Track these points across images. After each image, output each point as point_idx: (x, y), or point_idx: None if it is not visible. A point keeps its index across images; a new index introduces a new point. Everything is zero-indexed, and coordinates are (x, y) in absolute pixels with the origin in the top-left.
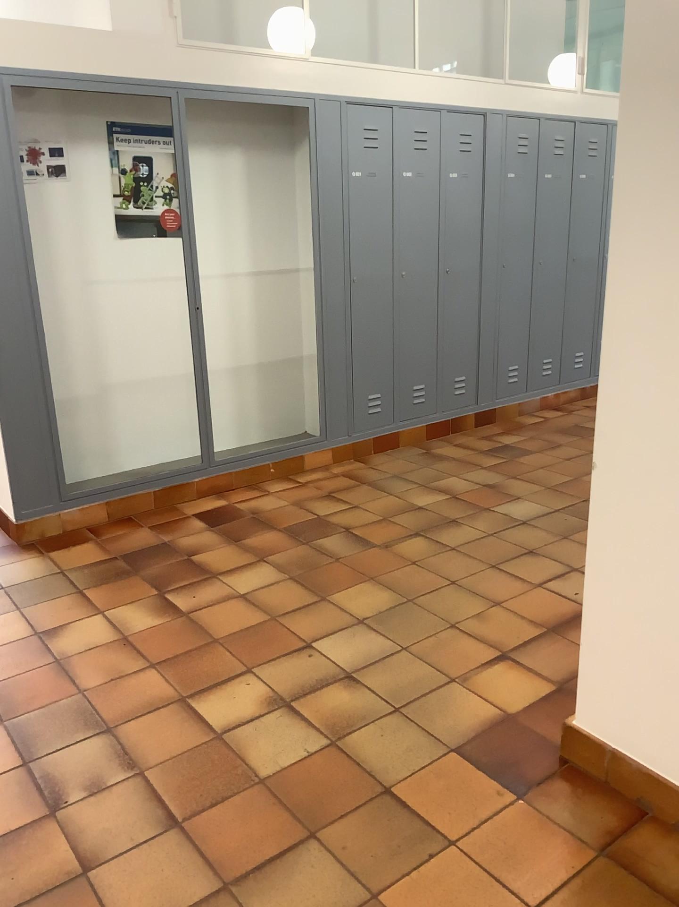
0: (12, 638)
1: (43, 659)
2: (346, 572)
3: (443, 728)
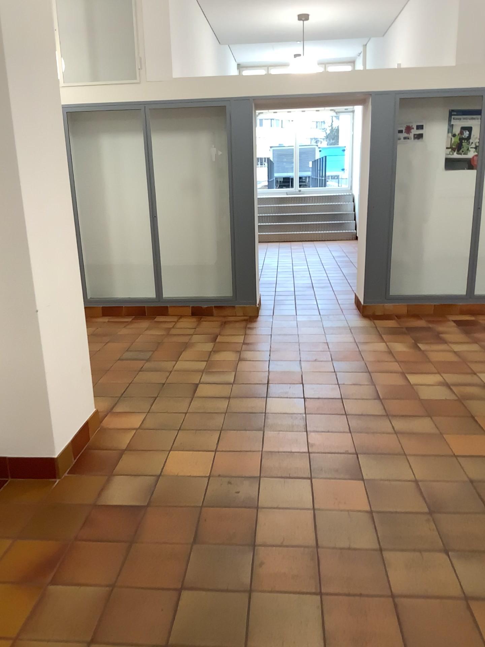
0: (346, 341)
1: (355, 349)
2: None
3: None
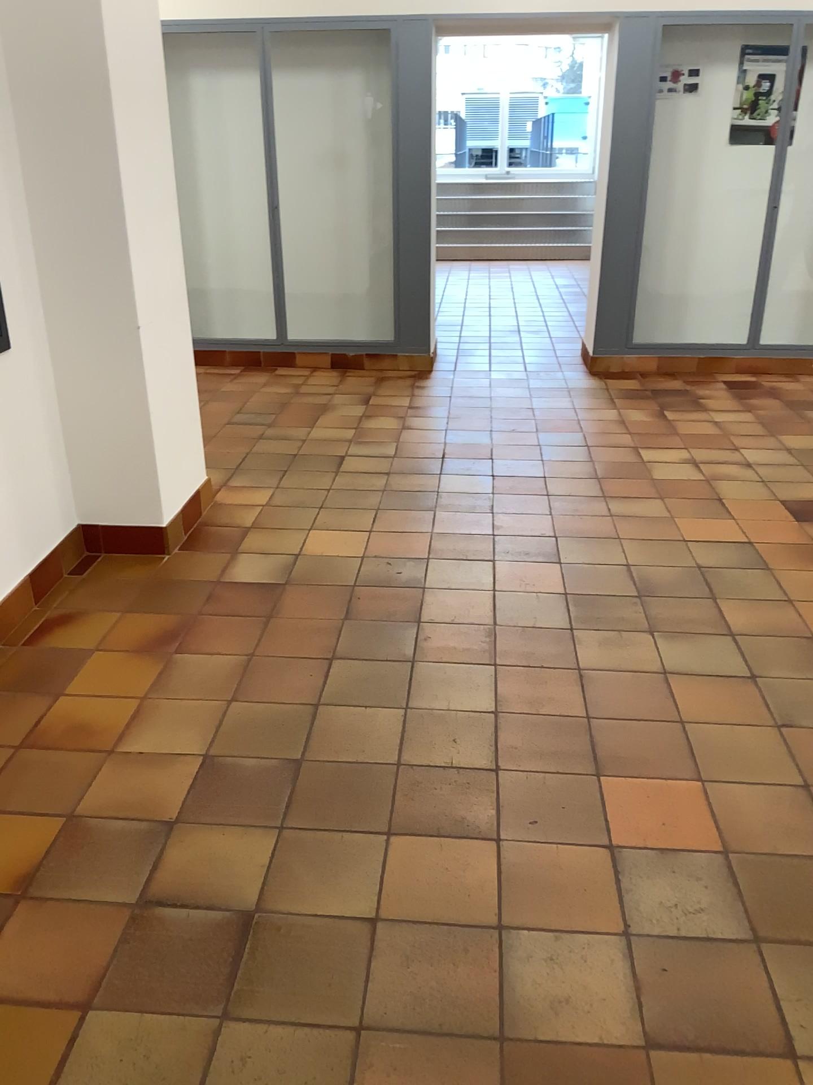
0: (560, 405)
1: (572, 416)
2: (806, 428)
3: (781, 492)
